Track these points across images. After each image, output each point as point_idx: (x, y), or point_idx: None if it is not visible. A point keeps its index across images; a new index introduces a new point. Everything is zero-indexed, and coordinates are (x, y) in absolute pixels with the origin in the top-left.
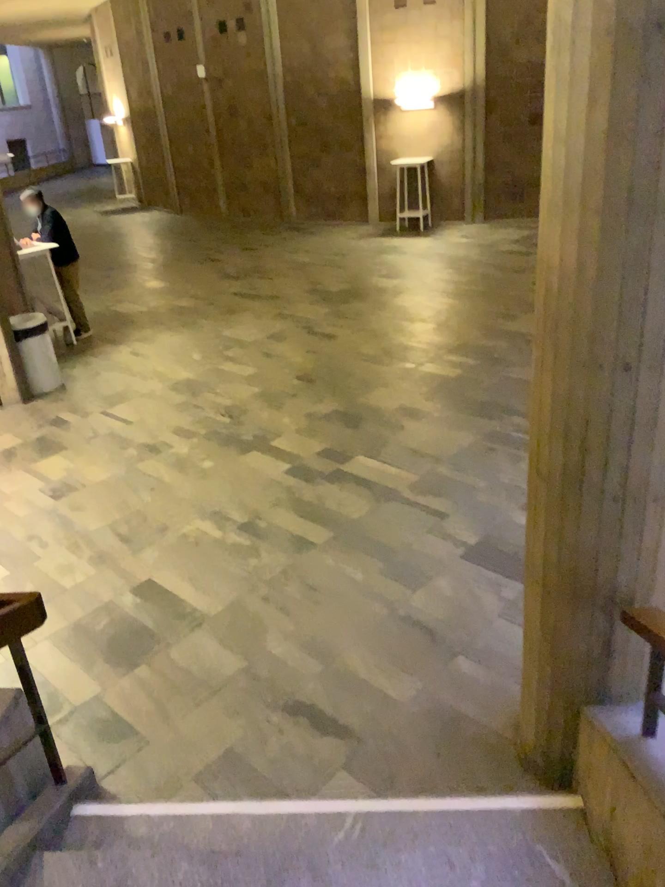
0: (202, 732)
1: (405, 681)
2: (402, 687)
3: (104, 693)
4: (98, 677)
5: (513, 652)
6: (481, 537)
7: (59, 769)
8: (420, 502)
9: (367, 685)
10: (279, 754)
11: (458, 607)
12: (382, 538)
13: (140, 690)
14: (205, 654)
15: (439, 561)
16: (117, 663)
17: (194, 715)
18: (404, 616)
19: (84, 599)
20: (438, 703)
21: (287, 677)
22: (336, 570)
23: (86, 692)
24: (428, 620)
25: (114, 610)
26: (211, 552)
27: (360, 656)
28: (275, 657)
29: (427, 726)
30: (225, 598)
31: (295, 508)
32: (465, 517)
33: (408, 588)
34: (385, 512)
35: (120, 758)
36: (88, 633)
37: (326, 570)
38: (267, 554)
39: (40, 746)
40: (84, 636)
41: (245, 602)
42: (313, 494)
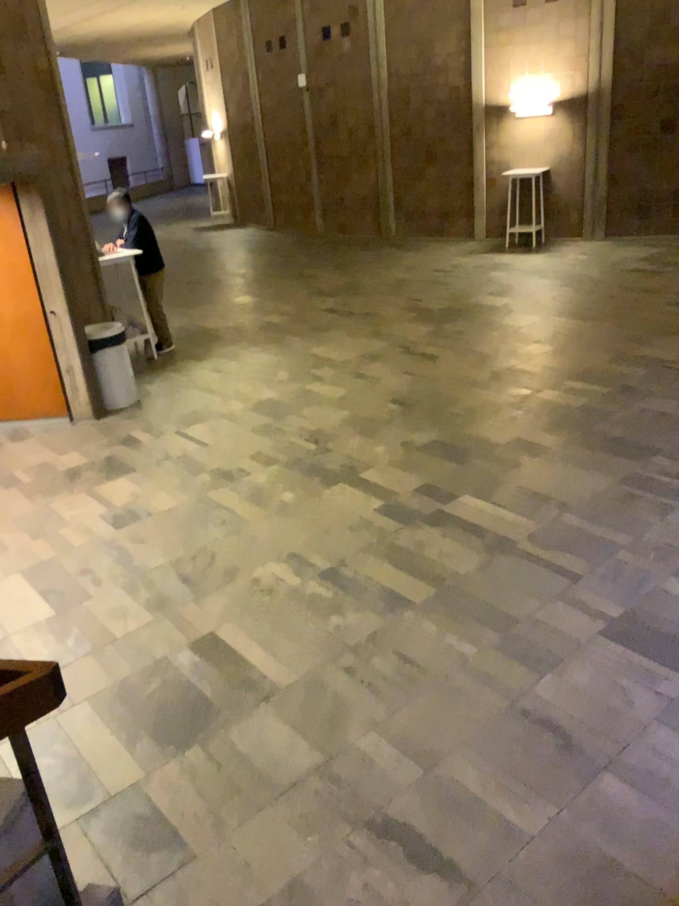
0: (263, 849)
1: (530, 801)
2: (527, 810)
3: (146, 780)
4: (141, 757)
5: (676, 774)
6: (622, 607)
7: (76, 891)
8: (541, 556)
9: (480, 803)
10: (363, 895)
11: (598, 702)
12: (495, 599)
13: (190, 780)
14: (272, 737)
15: (568, 635)
16: (165, 741)
17: (255, 823)
18: (526, 707)
19: (135, 653)
20: (576, 840)
21: (374, 780)
22: (438, 637)
23: (124, 776)
24: (558, 716)
25: (168, 669)
26: (286, 603)
27: (470, 759)
28: (360, 750)
29: (562, 874)
30: (300, 663)
31: (388, 554)
32: (599, 580)
33: (529, 669)
34: (497, 566)
35: (158, 876)
36: (135, 698)
37: (426, 637)
38: (353, 611)
39: (50, 867)
40: (130, 701)
41: (325, 671)
42: (410, 539)
